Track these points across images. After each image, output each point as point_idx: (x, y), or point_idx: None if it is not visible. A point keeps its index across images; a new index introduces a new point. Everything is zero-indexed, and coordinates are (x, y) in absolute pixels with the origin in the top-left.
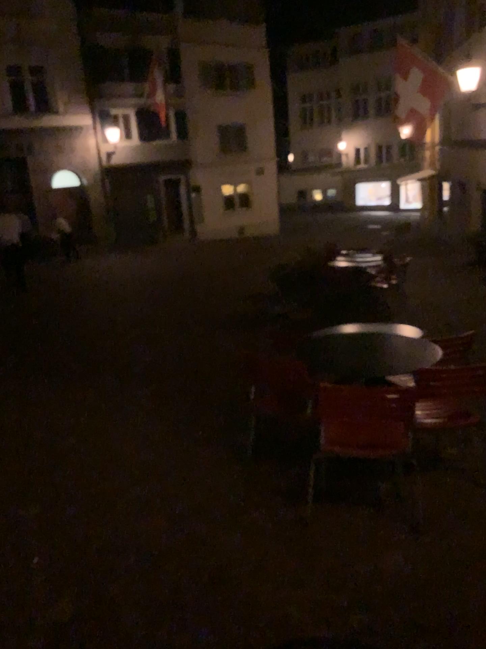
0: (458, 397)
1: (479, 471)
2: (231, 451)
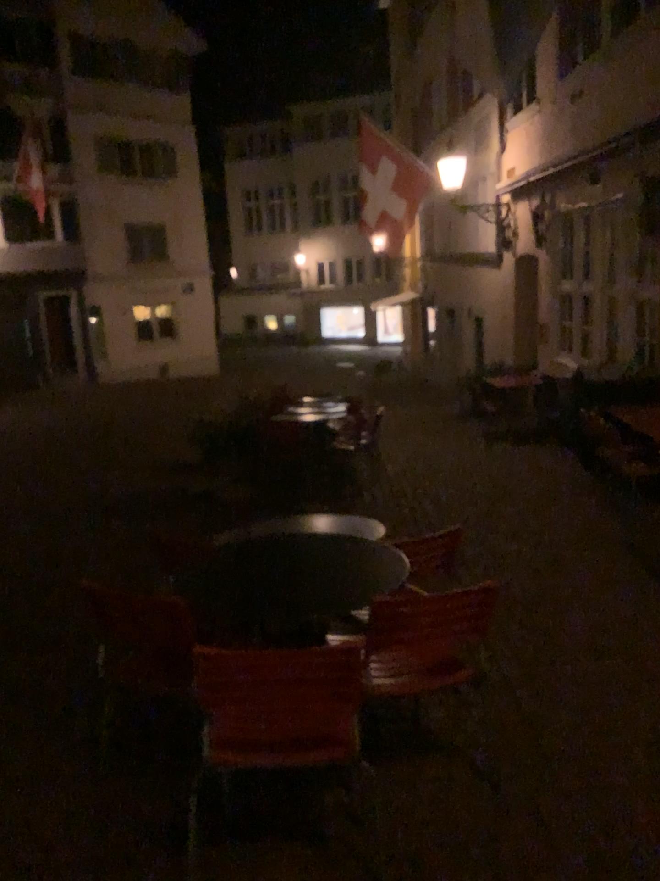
0: (442, 638)
1: (482, 749)
2: (82, 749)
